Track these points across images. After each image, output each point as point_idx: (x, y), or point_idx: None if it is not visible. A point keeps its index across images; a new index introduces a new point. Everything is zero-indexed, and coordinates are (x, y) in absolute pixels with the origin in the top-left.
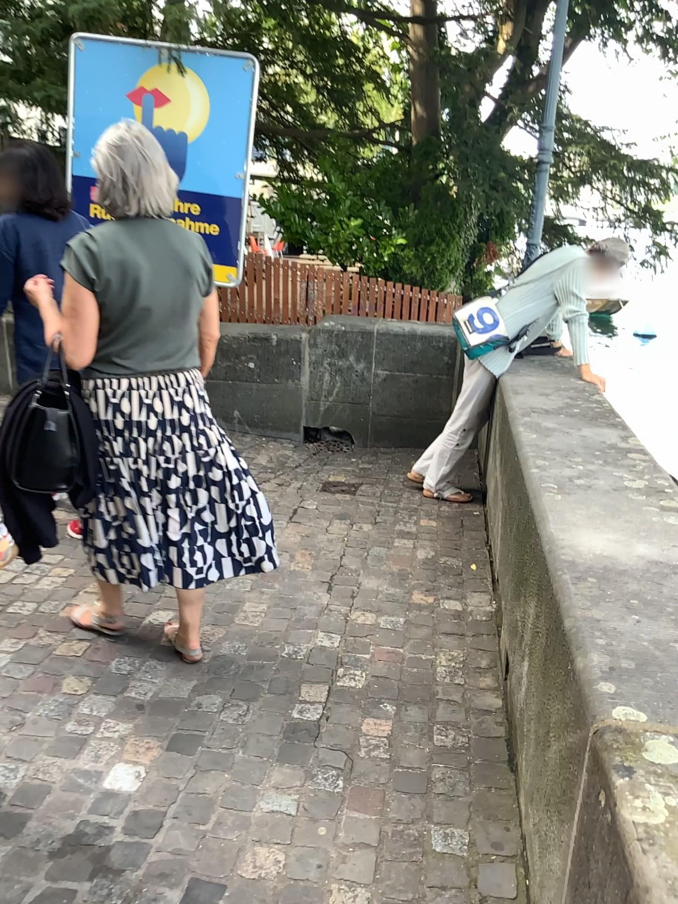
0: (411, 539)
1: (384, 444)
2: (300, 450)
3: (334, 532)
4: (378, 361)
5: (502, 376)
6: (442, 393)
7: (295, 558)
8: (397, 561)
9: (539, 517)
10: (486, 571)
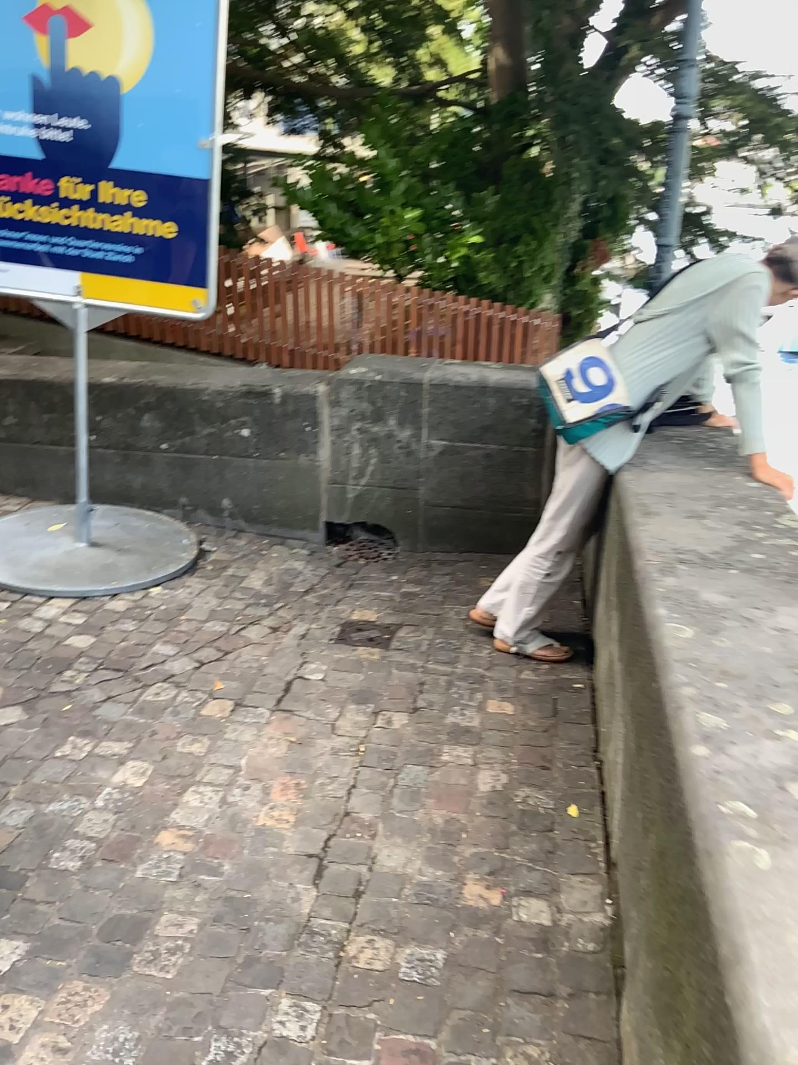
0: (470, 747)
1: (441, 550)
2: (315, 562)
3: (341, 735)
4: (430, 427)
5: (618, 475)
6: (527, 473)
7: (267, 802)
8: (441, 805)
9: (721, 957)
10: (592, 824)
